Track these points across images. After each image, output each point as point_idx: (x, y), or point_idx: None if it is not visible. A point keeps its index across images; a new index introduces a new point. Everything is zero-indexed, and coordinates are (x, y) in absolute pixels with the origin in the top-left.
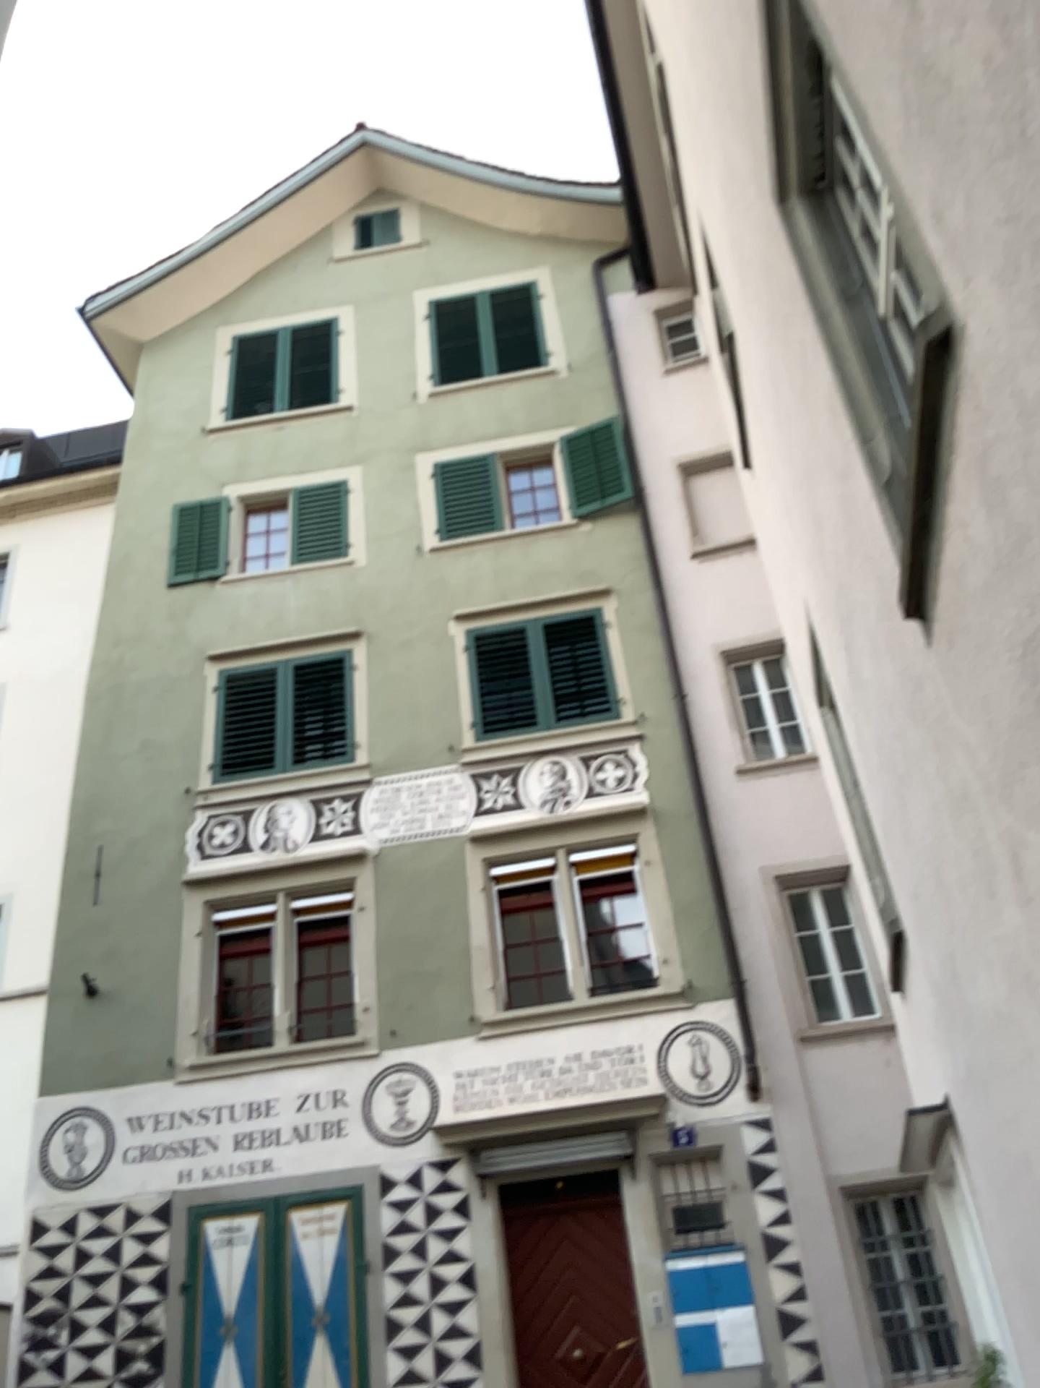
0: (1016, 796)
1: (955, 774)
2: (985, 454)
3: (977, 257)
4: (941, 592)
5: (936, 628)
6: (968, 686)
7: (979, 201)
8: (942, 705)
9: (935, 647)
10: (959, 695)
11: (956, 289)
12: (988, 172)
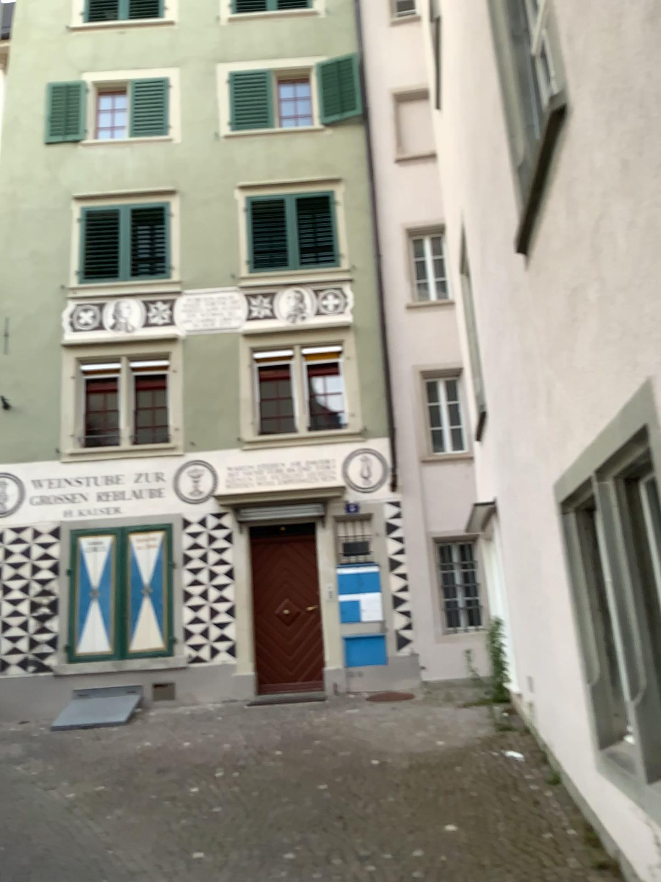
0: (557, 363)
1: (529, 341)
2: (572, 185)
3: (586, 78)
4: (537, 247)
5: (532, 264)
6: (543, 299)
7: (593, 48)
8: (528, 303)
9: (530, 272)
10: (538, 302)
11: (573, 89)
12: (600, 35)
